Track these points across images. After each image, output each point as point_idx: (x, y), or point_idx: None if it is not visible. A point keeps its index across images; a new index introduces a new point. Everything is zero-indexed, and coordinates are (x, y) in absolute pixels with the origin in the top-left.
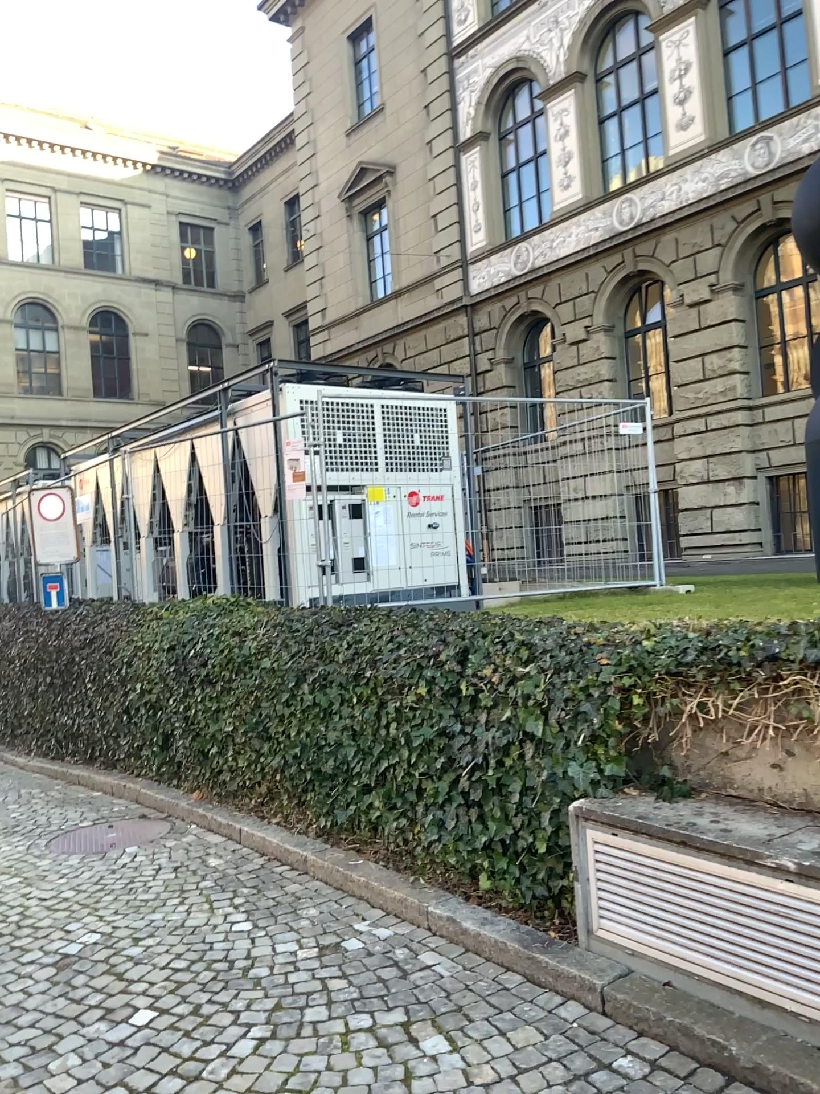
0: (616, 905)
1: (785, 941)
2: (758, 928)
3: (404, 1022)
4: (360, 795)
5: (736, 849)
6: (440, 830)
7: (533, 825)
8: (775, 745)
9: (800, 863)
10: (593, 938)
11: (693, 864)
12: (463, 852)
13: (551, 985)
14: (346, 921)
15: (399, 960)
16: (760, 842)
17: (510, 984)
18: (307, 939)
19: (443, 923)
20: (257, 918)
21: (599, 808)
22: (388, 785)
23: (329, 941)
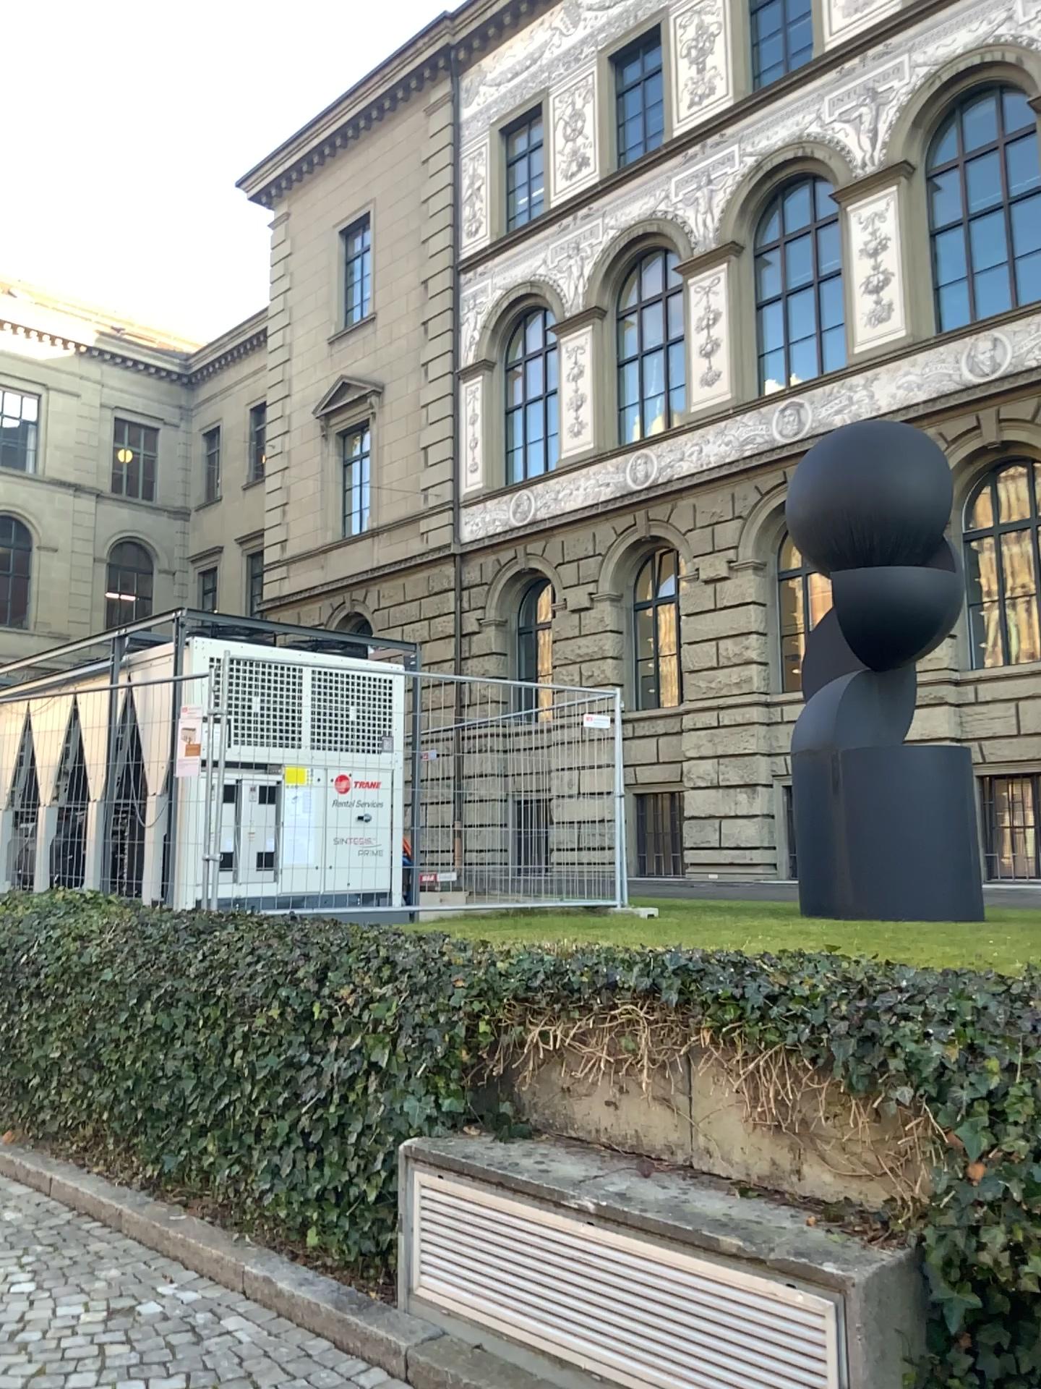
0: (438, 1258)
1: (585, 1290)
2: (563, 1276)
3: (179, 1388)
4: (197, 1136)
5: (552, 1191)
6: (277, 1177)
7: (370, 1170)
8: (614, 1081)
9: (606, 1204)
10: (412, 1297)
11: (509, 1207)
12: (297, 1203)
13: (357, 1350)
14: (148, 1282)
15: (196, 1325)
16: (577, 1183)
17: (312, 1349)
18: (97, 1301)
19: (257, 1284)
20: (42, 1278)
21: (429, 1146)
22: (228, 1124)
23: (120, 1304)
